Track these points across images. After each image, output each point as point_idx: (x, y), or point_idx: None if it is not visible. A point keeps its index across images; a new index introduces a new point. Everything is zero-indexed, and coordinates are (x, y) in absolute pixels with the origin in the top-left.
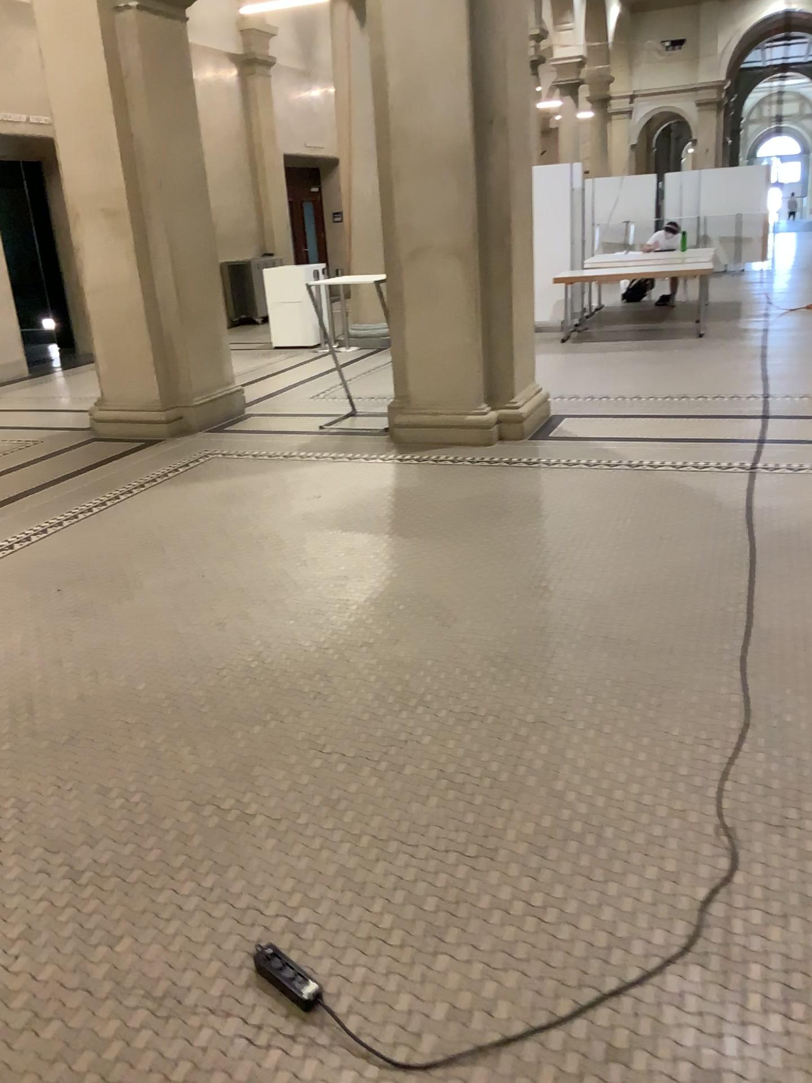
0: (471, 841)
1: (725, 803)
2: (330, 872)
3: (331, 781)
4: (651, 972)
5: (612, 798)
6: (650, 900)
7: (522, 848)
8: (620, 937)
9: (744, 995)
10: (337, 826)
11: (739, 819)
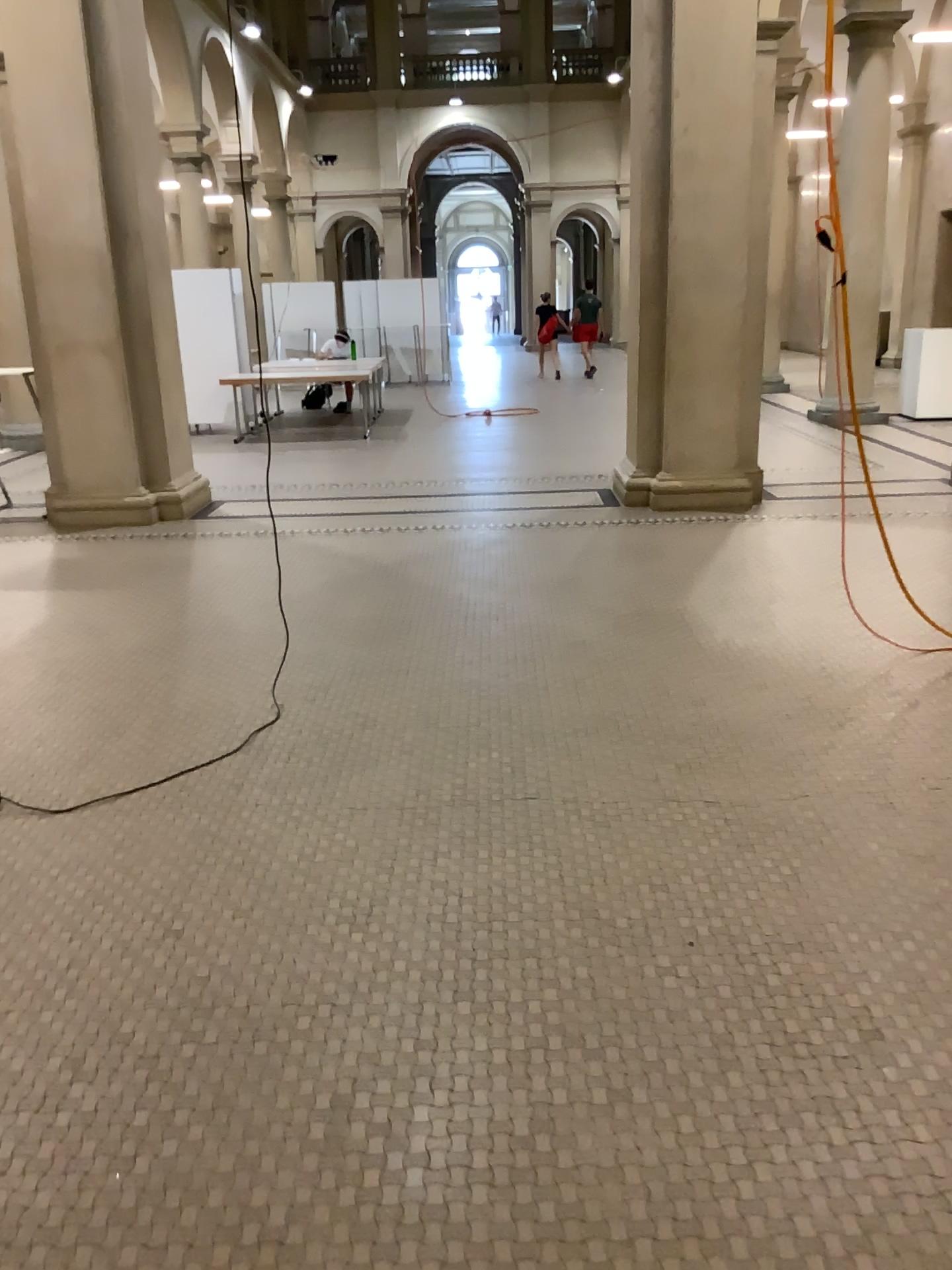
0: (107, 727)
1: (279, 691)
2: (5, 751)
3: (3, 716)
4: (213, 756)
5: (208, 699)
6: (220, 732)
7: (142, 725)
8: (198, 747)
9: (264, 755)
10: (9, 734)
11: (286, 697)
